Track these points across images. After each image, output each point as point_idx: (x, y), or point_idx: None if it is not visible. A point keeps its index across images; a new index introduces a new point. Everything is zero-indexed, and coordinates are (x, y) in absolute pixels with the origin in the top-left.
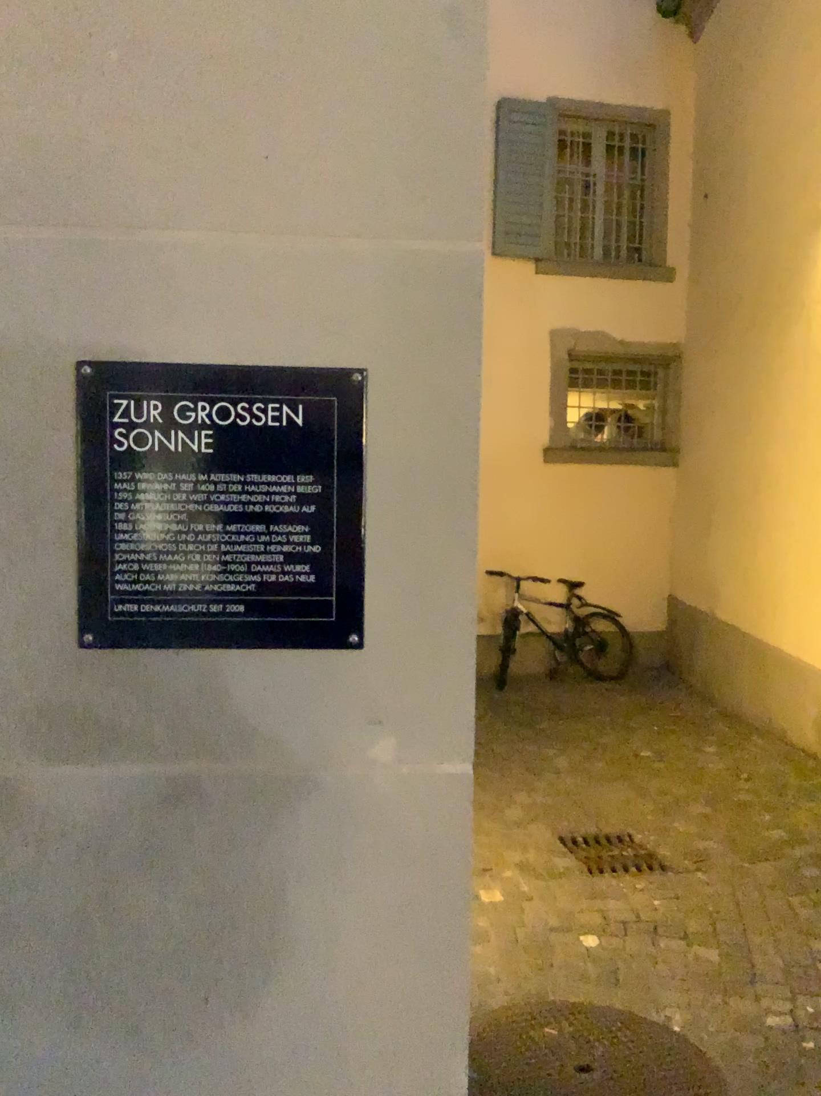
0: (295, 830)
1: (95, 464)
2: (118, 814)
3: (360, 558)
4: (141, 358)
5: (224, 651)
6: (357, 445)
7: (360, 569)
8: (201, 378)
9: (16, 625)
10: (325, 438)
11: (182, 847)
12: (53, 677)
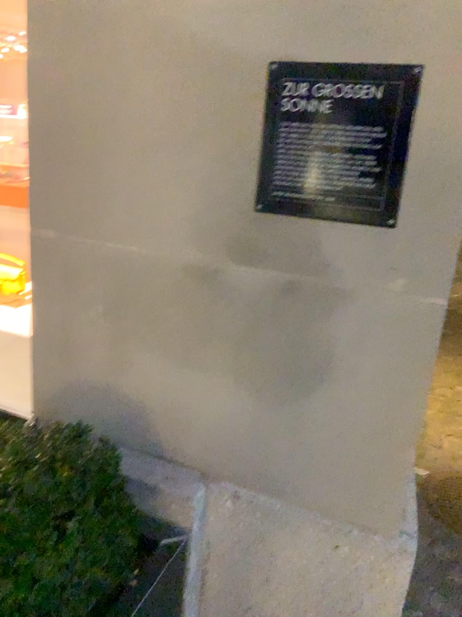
0: (343, 313)
1: (270, 114)
2: (261, 290)
3: (400, 176)
4: (300, 57)
5: (321, 218)
6: (410, 111)
7: (399, 182)
8: (329, 69)
9: (226, 193)
10: (392, 106)
11: (288, 311)
12: (240, 221)
